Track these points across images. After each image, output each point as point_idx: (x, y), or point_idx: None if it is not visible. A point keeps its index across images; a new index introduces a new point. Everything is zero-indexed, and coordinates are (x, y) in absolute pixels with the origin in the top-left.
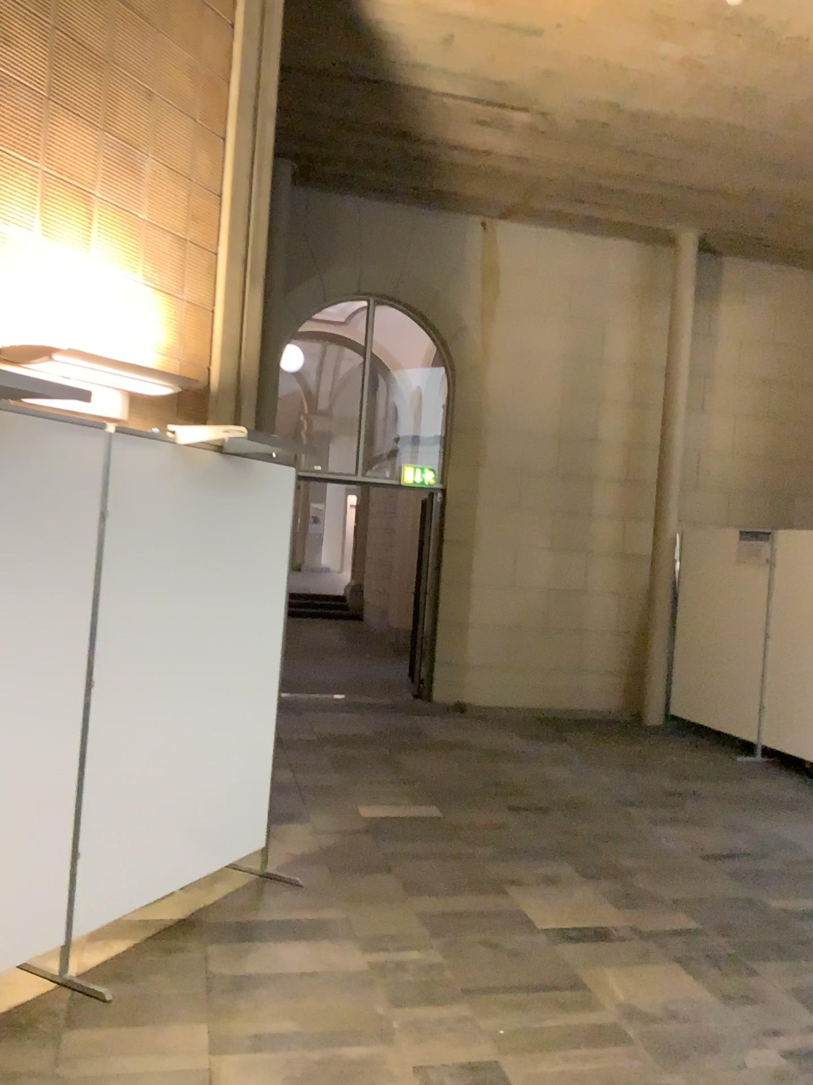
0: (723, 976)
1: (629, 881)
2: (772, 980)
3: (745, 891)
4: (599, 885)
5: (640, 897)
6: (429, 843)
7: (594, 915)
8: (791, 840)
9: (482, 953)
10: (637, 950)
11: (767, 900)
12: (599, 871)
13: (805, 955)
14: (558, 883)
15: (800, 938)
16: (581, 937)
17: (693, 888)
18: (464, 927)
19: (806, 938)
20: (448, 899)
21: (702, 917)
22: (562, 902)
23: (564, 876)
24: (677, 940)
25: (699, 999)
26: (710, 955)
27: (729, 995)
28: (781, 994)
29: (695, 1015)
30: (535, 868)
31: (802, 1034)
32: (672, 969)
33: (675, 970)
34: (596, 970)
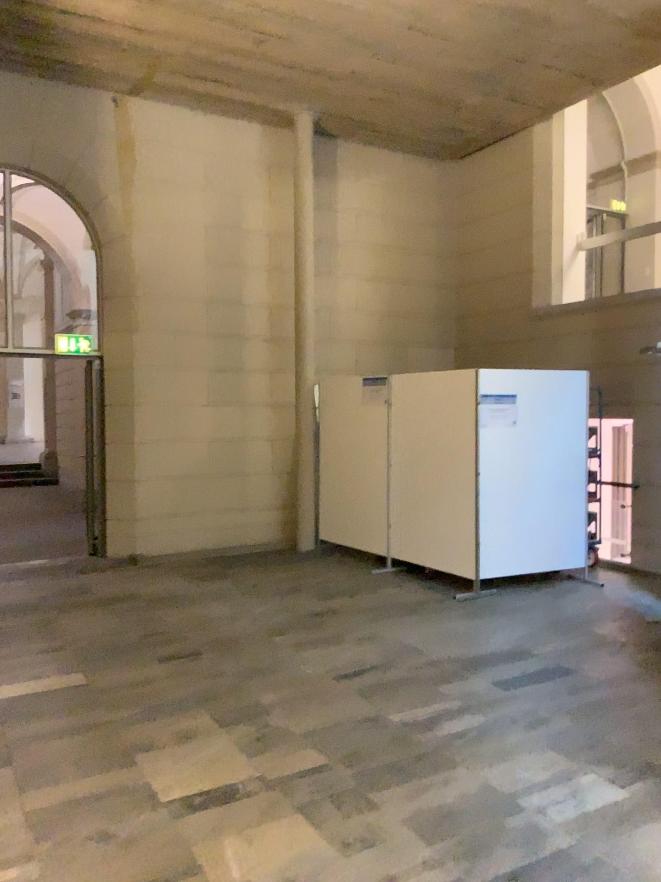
0: (343, 821)
1: (262, 724)
2: (389, 814)
3: (370, 712)
4: (231, 736)
5: (270, 741)
6: (58, 720)
7: (221, 773)
8: (412, 649)
9: (87, 855)
10: (259, 810)
11: (389, 718)
12: (233, 719)
13: (421, 774)
14: (189, 742)
15: (417, 756)
16: (203, 807)
17: (322, 720)
18: (73, 824)
19: (422, 754)
20: (63, 789)
21: (328, 752)
22: (189, 765)
23: (197, 733)
24: (301, 785)
25: (317, 857)
26: (332, 798)
27: (347, 844)
28: (397, 829)
29: (310, 881)
30: (168, 728)
31: (415, 875)
32: (292, 825)
33: (296, 825)
34: (213, 847)
